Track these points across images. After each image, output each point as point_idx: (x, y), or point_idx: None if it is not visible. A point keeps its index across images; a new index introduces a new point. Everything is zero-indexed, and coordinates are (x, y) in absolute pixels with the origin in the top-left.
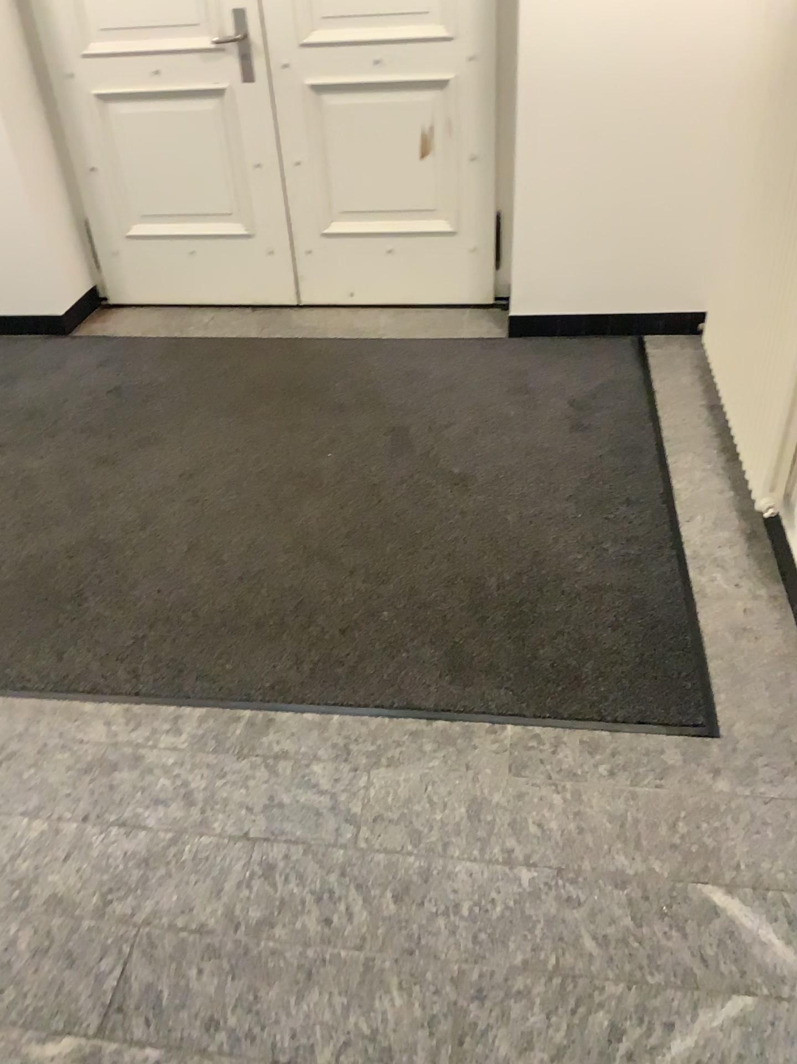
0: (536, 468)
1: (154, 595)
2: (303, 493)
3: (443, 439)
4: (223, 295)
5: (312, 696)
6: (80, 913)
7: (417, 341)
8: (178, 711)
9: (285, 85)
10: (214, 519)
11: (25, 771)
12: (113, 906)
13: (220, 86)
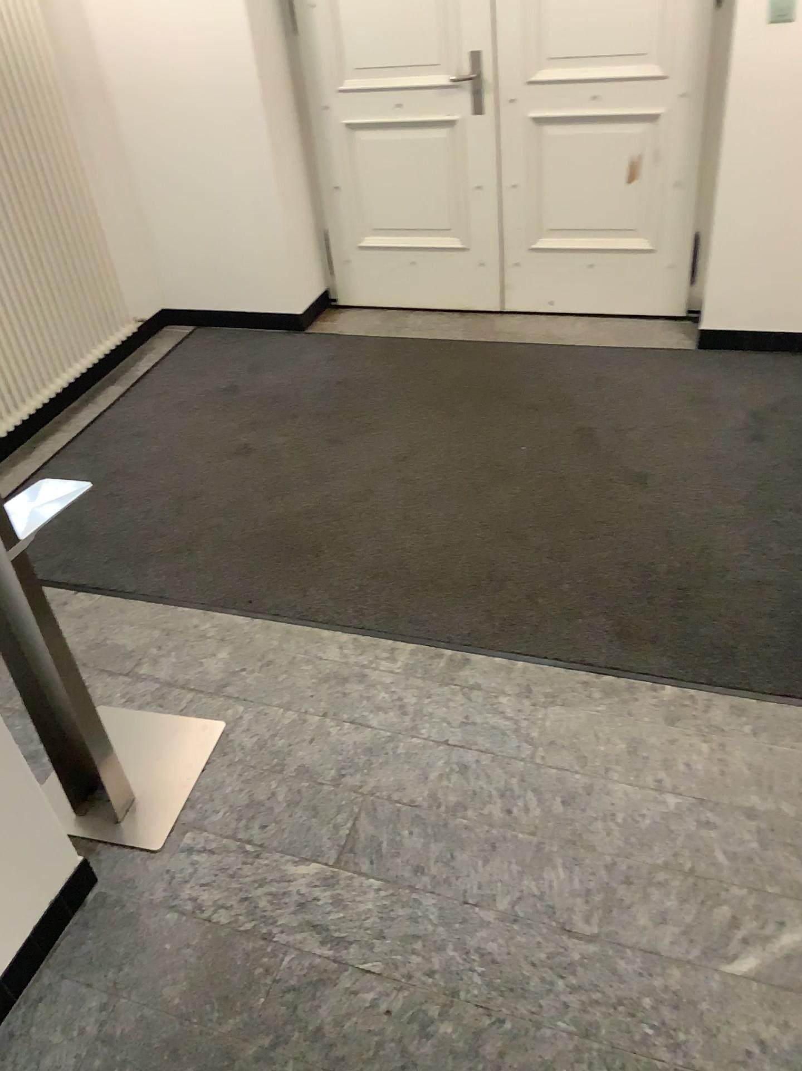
0: (712, 472)
1: (376, 553)
2: (501, 479)
3: (628, 441)
4: (437, 300)
5: (503, 644)
6: (321, 781)
7: (610, 349)
8: (395, 645)
9: (510, 118)
10: (425, 496)
11: (278, 676)
12: (345, 778)
13: (452, 119)
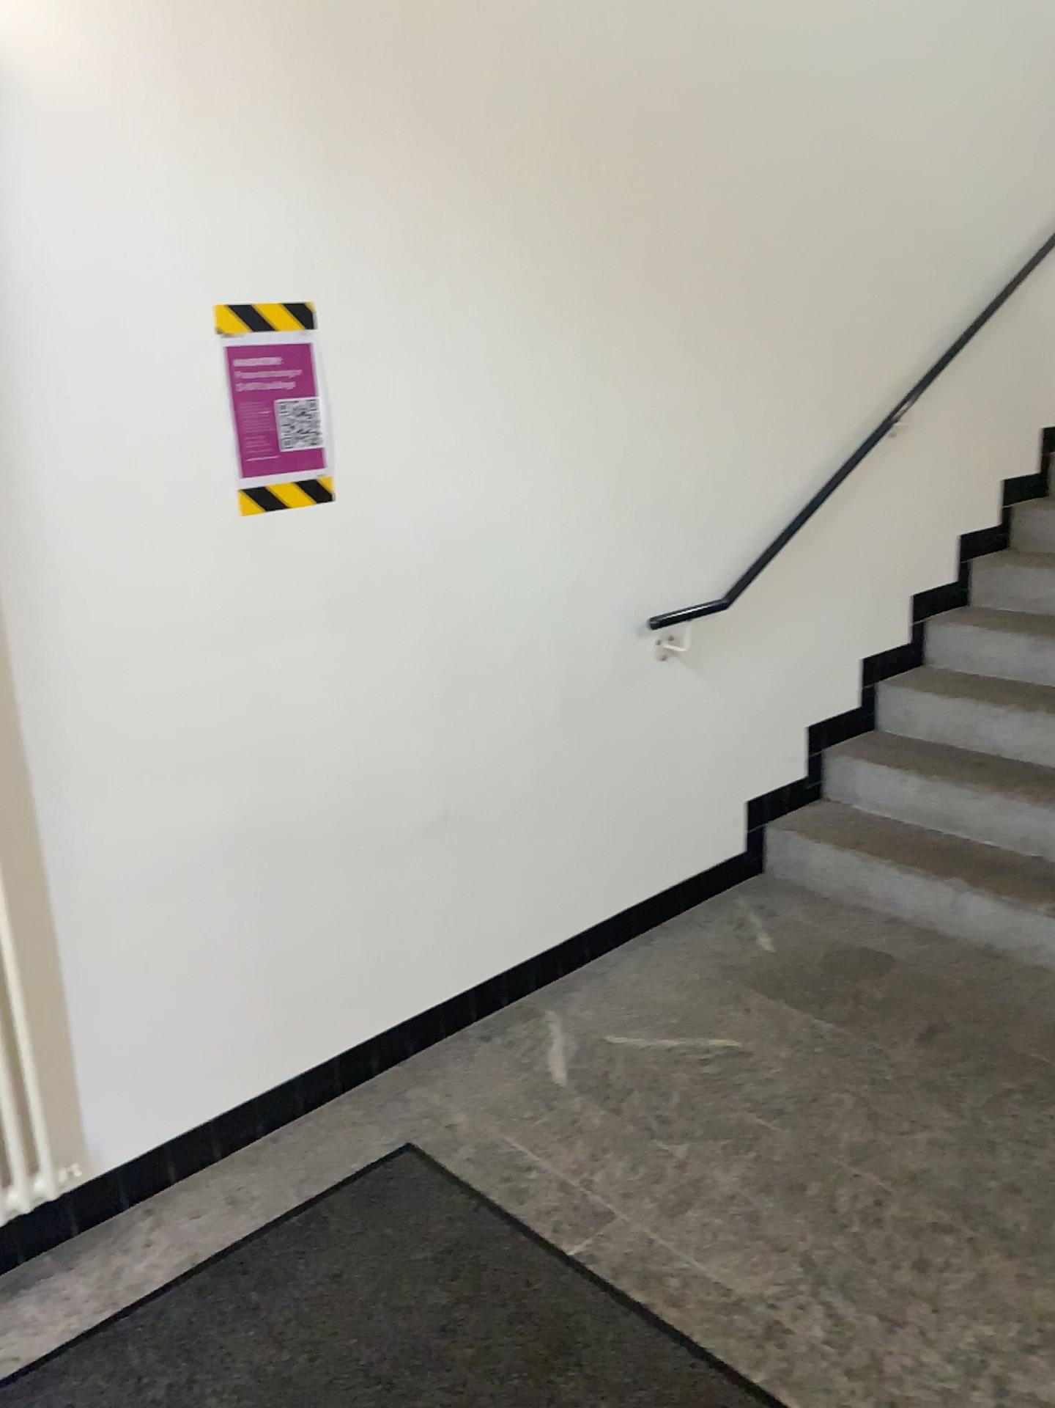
0: None
1: None
2: None
3: None
4: None
5: None
6: None
7: None
8: None
9: None
10: None
11: None
12: None
13: None
